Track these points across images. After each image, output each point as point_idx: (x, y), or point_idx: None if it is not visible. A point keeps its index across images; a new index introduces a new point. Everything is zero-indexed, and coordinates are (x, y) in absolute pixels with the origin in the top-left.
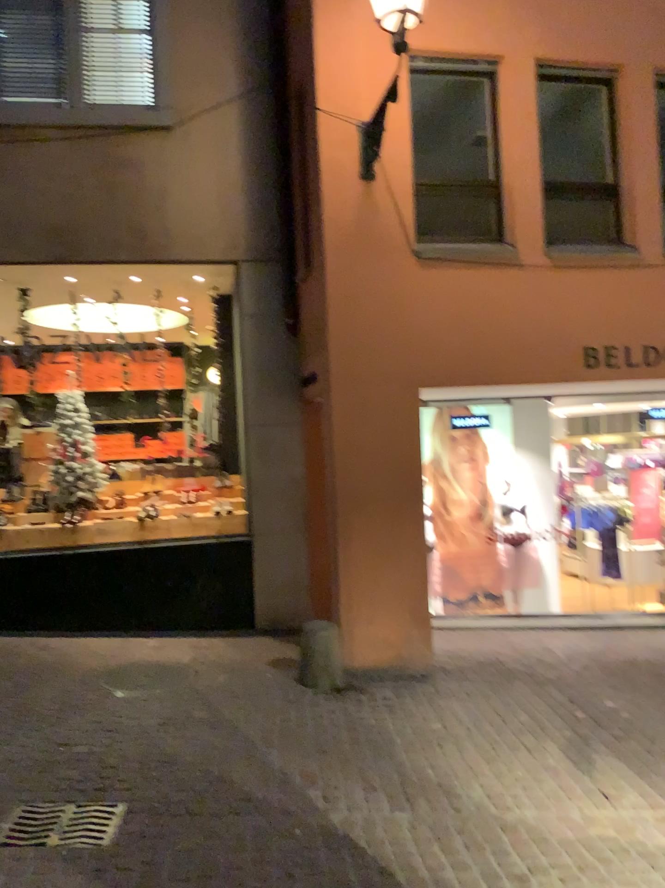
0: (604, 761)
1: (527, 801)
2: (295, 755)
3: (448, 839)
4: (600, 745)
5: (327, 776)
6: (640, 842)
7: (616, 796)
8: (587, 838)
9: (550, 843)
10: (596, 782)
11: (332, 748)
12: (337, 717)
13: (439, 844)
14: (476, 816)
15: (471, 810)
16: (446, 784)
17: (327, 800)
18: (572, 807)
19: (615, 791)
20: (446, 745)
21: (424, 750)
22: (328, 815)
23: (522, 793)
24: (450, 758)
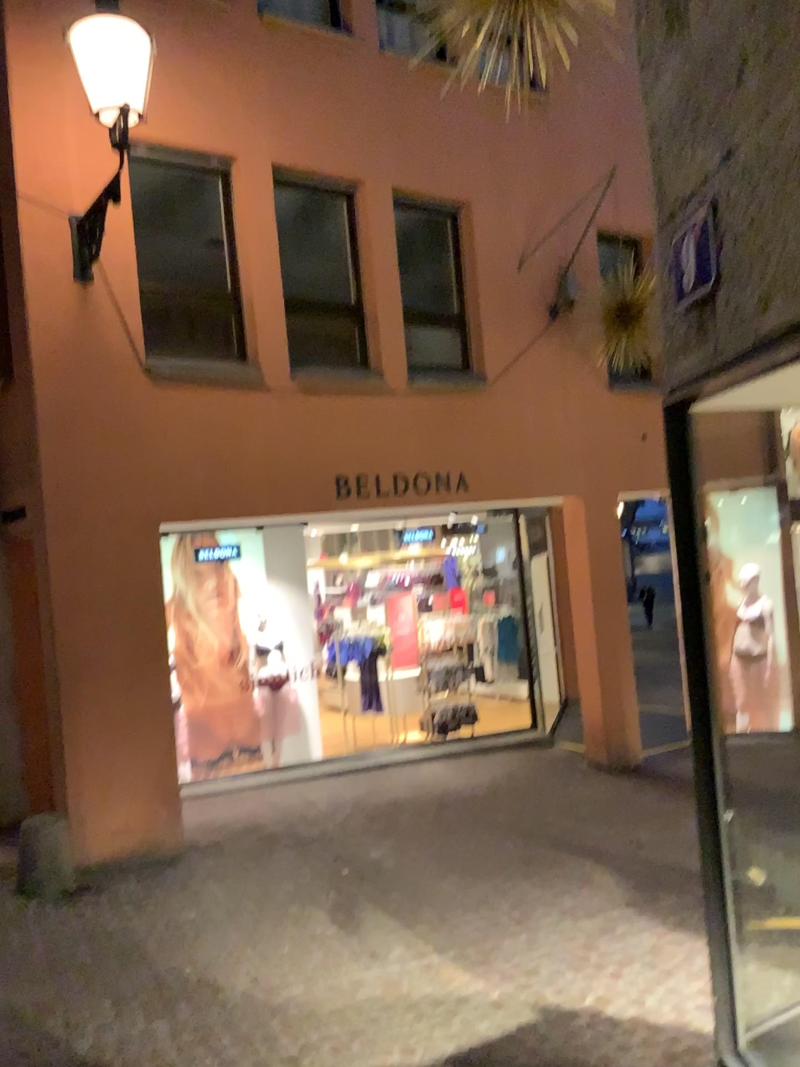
0: (371, 917)
1: (296, 978)
2: (22, 986)
3: (213, 1040)
4: (367, 901)
5: (67, 1002)
6: (407, 994)
7: (383, 951)
8: (357, 1001)
9: (320, 1017)
10: (364, 941)
11: (68, 968)
12: (72, 929)
13: (205, 1048)
14: (243, 1006)
15: (236, 1002)
16: (207, 979)
17: (69, 1031)
18: (341, 973)
19: (383, 947)
20: (205, 934)
21: (180, 947)
22: (72, 1048)
23: (289, 970)
24: (211, 950)
